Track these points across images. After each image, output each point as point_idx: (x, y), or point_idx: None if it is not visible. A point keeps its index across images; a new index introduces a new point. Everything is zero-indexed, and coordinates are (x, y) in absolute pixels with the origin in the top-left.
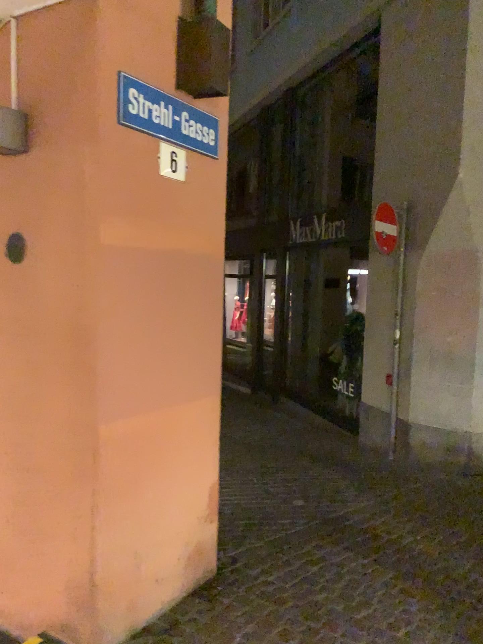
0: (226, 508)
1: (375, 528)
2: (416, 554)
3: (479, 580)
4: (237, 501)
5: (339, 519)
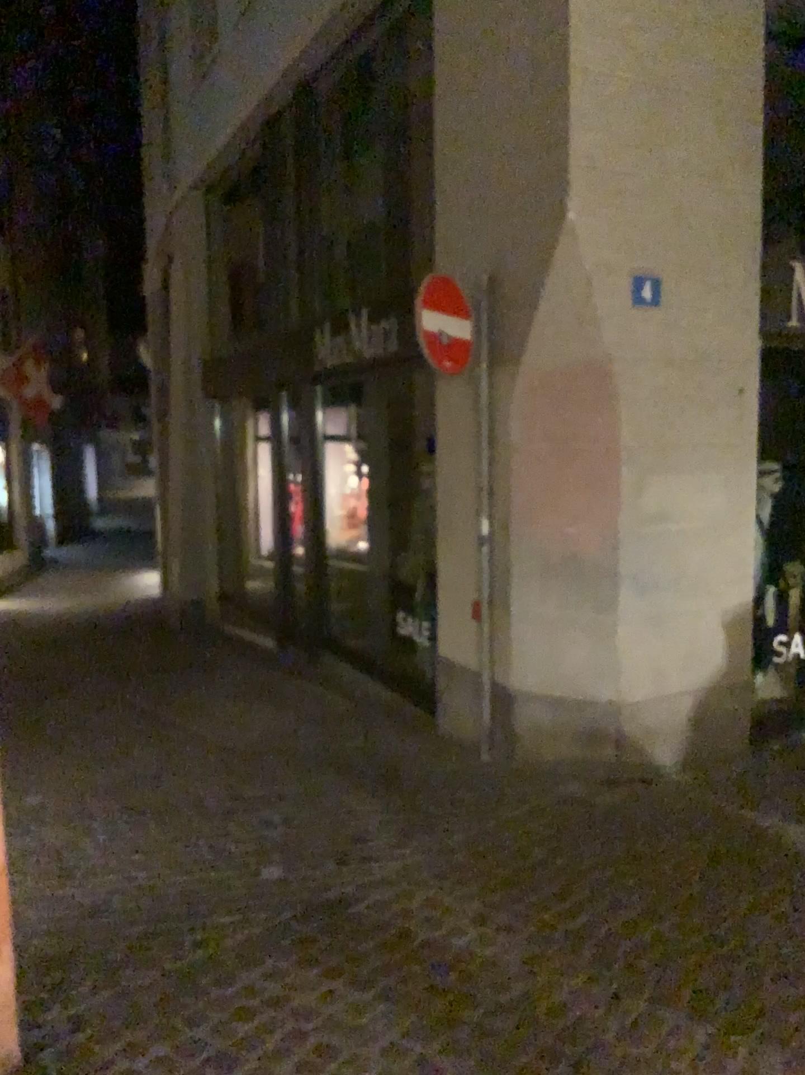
0: (112, 898)
1: (409, 914)
2: (475, 966)
3: (589, 1014)
4: (144, 879)
5: (340, 901)
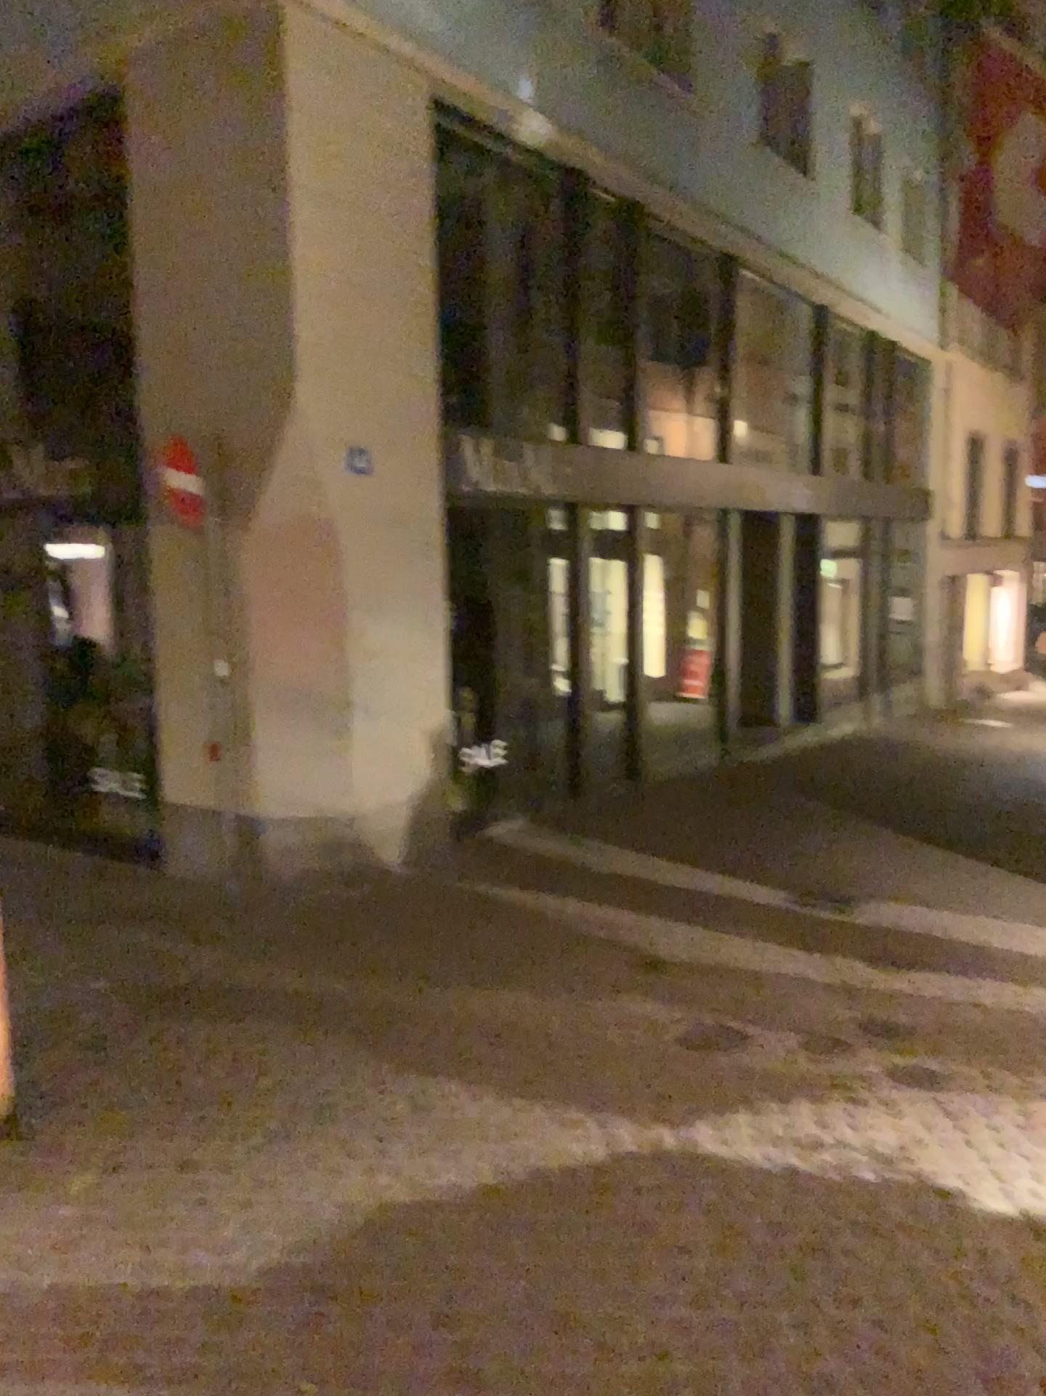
0: None
1: (243, 981)
2: (314, 995)
3: (405, 1001)
4: None
5: (182, 984)
